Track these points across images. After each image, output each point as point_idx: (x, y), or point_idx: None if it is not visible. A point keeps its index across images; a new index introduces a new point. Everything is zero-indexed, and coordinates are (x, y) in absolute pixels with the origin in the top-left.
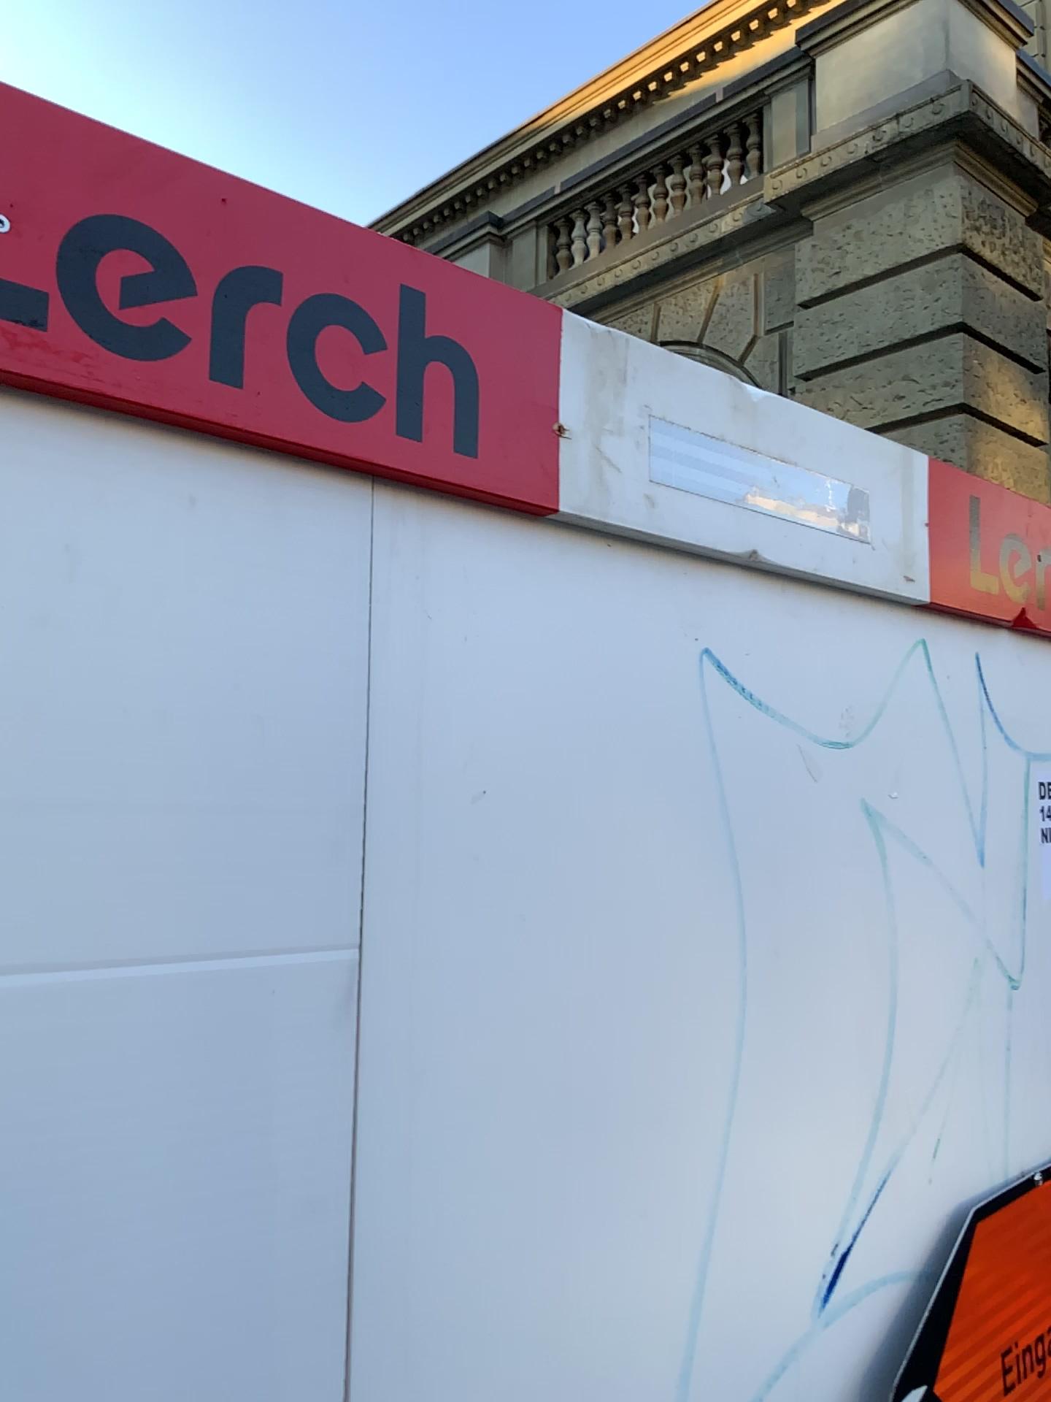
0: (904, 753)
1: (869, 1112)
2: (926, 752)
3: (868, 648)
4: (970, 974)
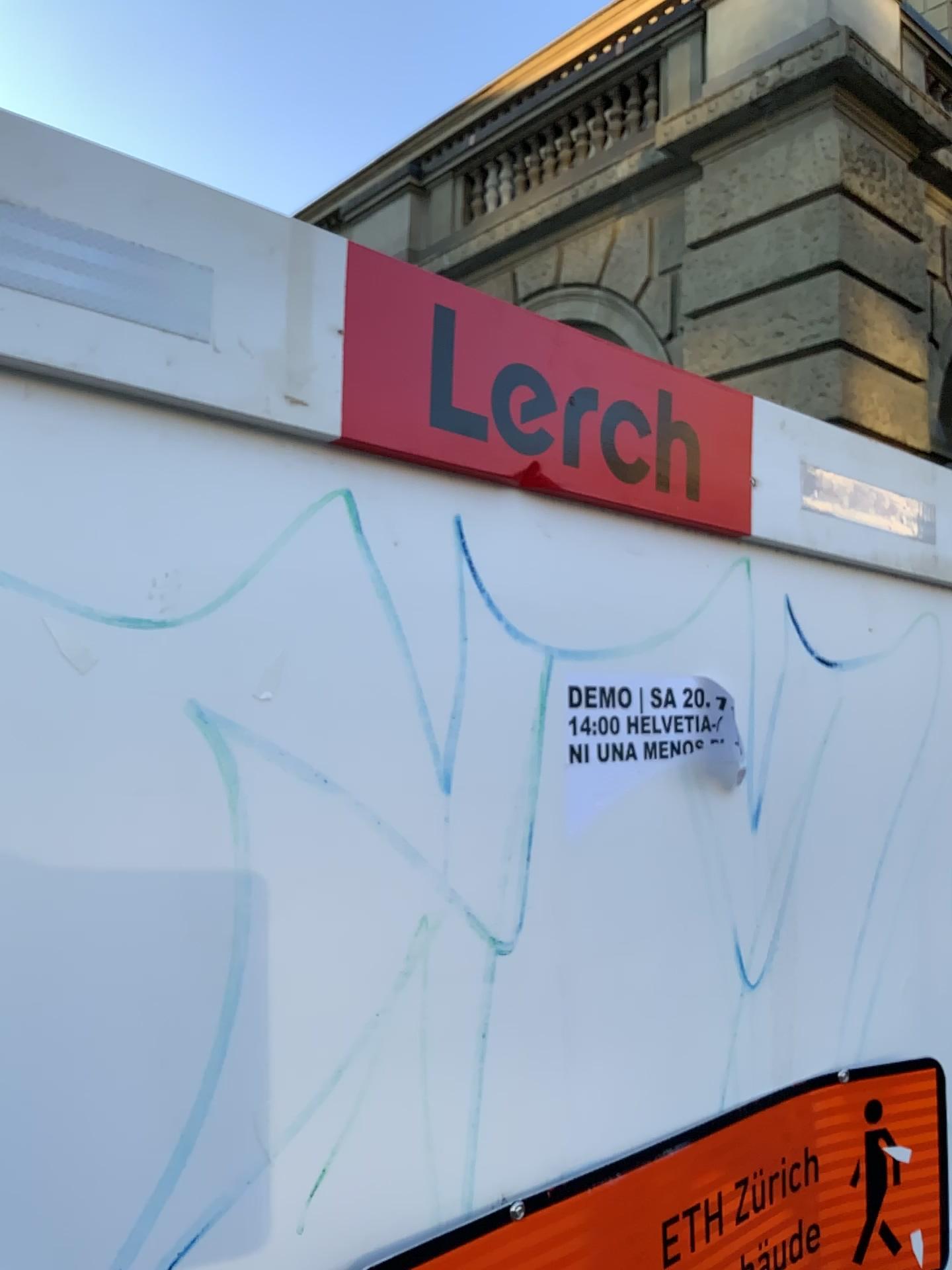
0: (289, 639)
1: (161, 1143)
2: (347, 640)
3: (228, 493)
4: (418, 938)
